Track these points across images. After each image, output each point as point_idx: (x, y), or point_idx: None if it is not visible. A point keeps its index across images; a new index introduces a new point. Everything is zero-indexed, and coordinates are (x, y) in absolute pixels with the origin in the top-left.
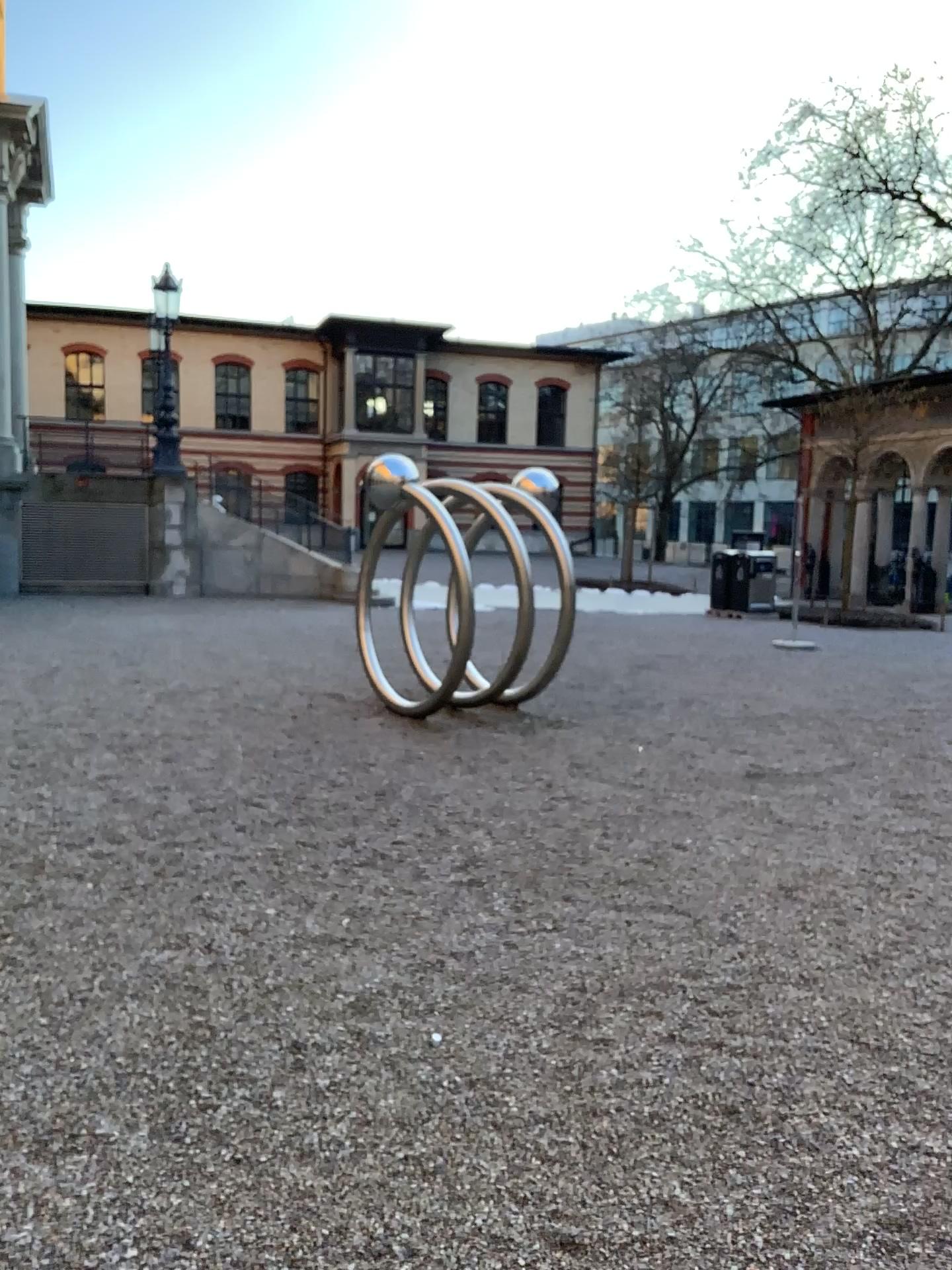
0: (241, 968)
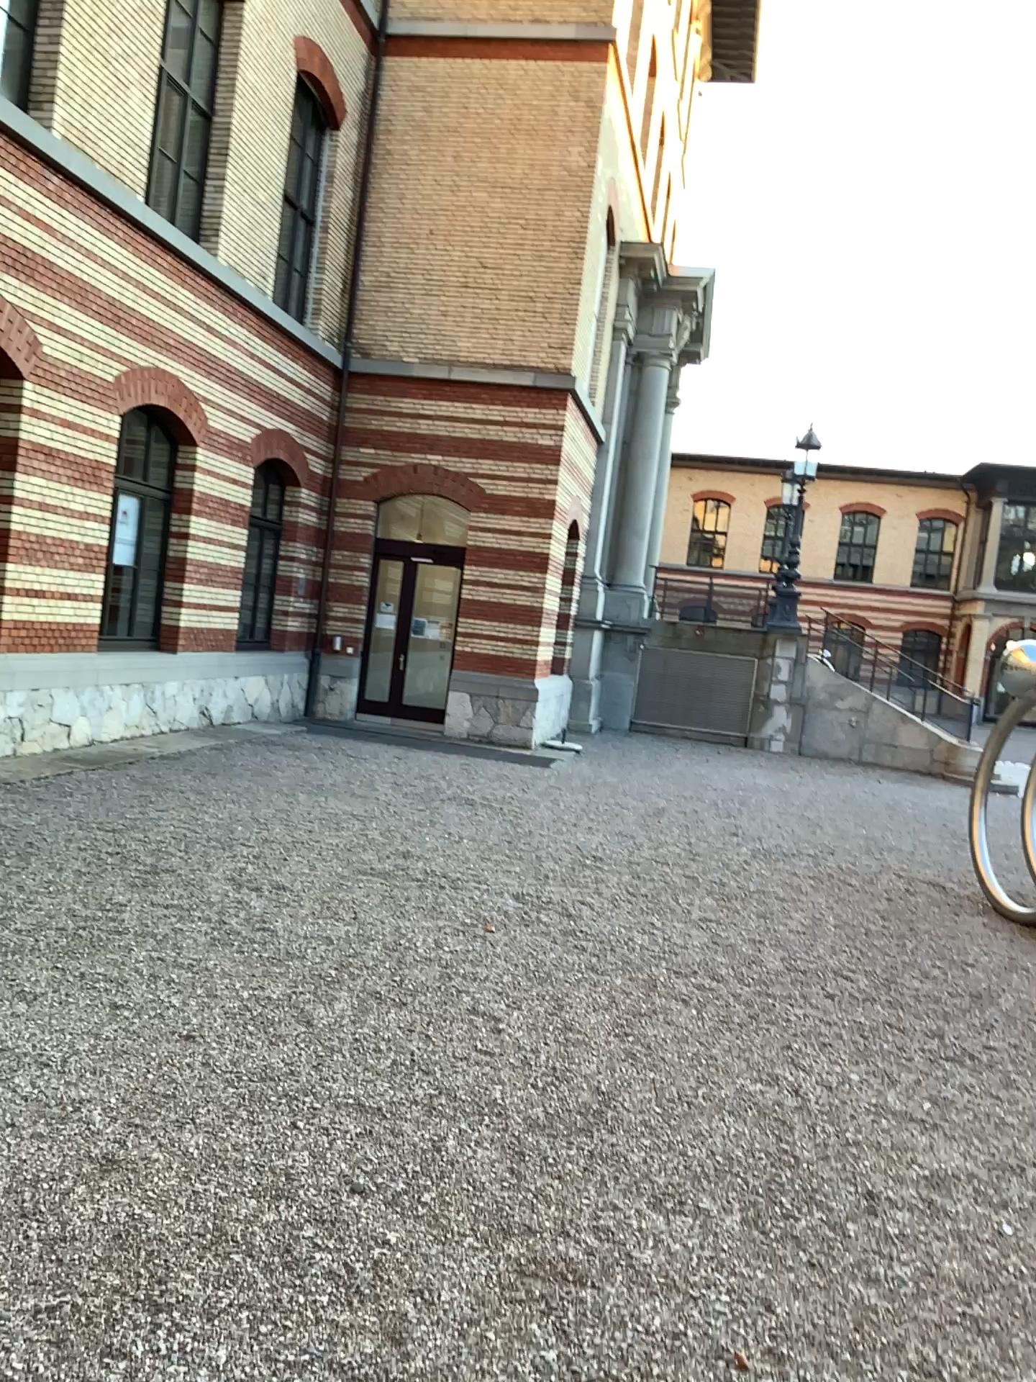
0: (824, 1110)
